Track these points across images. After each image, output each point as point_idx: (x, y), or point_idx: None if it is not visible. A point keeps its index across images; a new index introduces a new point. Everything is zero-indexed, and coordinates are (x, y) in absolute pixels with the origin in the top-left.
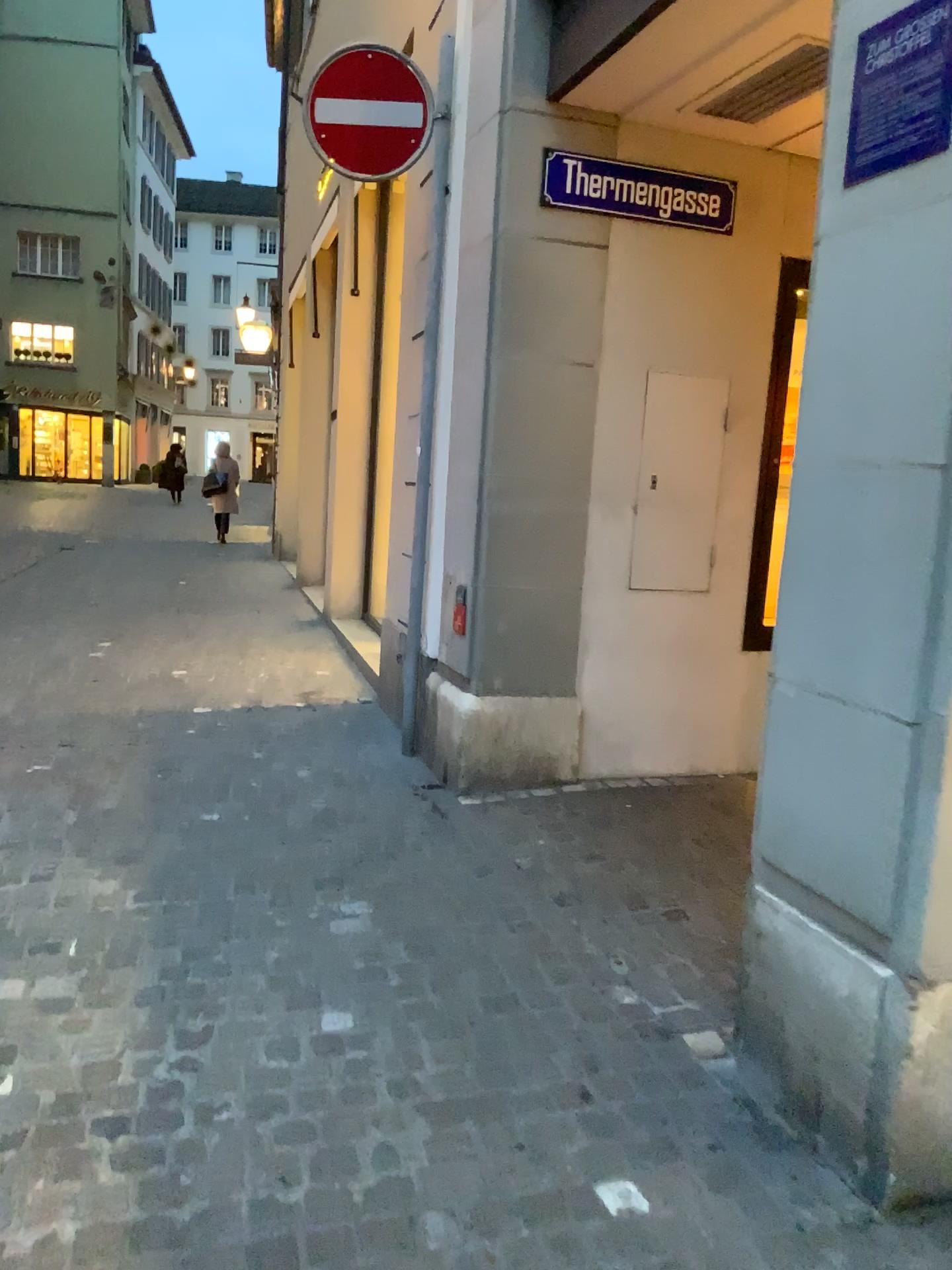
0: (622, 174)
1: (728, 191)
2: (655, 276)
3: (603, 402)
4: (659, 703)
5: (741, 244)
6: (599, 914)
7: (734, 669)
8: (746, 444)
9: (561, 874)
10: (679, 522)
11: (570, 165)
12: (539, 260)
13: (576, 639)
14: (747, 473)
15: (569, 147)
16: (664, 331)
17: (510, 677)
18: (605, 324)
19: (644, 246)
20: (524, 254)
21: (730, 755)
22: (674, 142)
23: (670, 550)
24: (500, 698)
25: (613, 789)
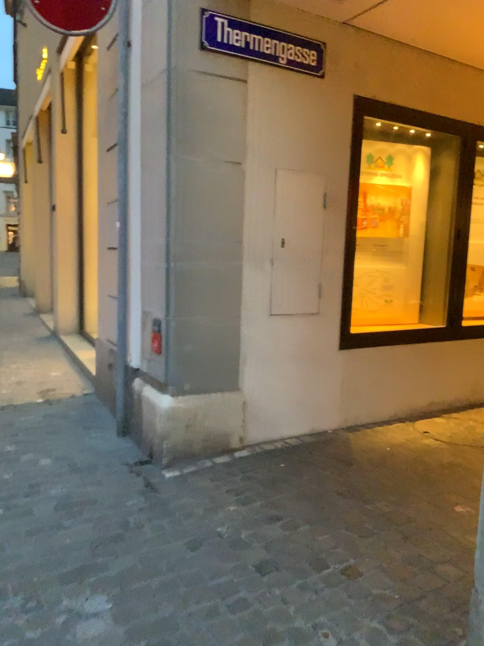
0: (255, 30)
1: (322, 48)
2: (279, 103)
3: (249, 189)
4: (291, 390)
5: (331, 84)
6: (295, 582)
7: (335, 363)
8: (338, 217)
9: (254, 541)
10: (299, 269)
11: (220, 21)
12: (202, 87)
13: (237, 352)
14: (339, 236)
15: (219, 8)
16: (285, 141)
17: (194, 382)
18: (248, 135)
19: (271, 82)
20: (191, 83)
21: (334, 418)
22: (288, 12)
23: (294, 288)
24: (188, 398)
25: (267, 452)
